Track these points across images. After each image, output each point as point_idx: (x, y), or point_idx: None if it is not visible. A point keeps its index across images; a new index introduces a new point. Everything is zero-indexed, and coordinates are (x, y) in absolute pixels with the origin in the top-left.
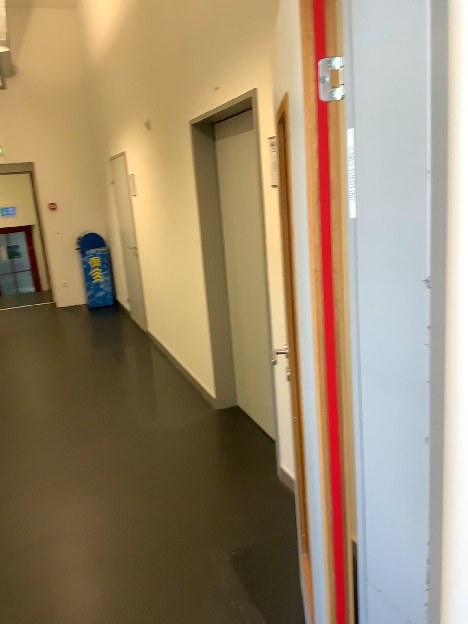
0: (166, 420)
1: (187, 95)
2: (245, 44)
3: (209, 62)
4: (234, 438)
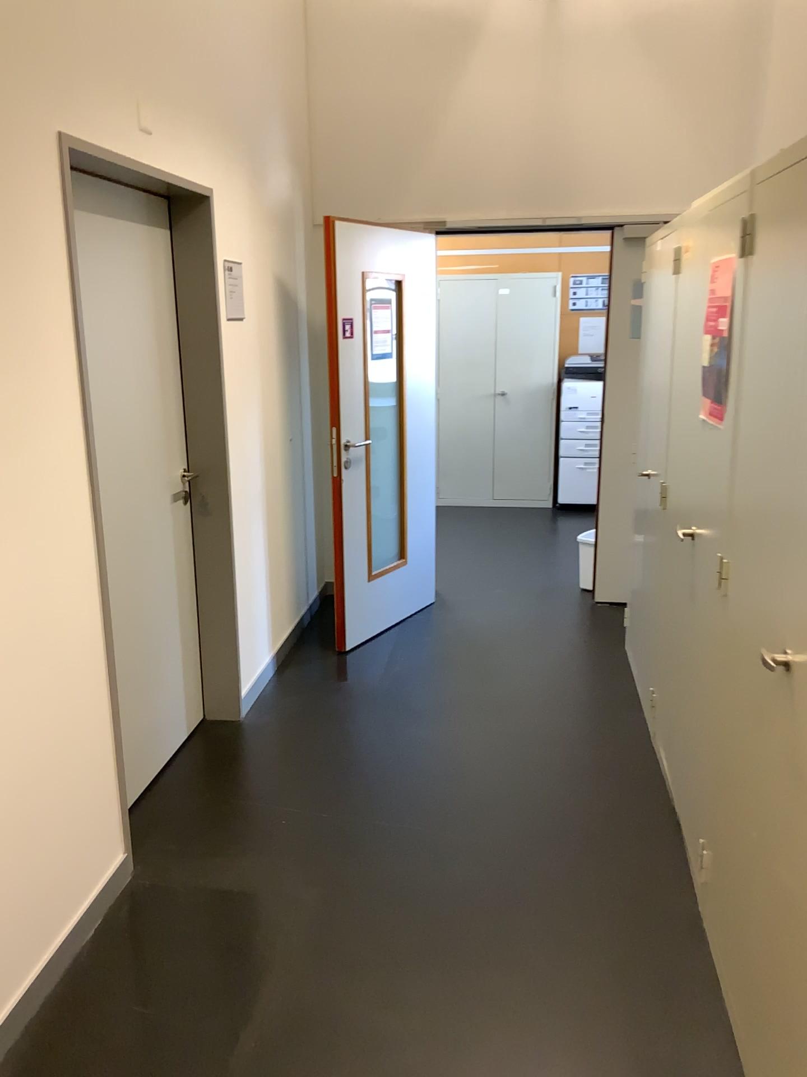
0: (253, 883)
1: (62, 60)
2: (199, 118)
3: (126, 61)
4: (198, 793)
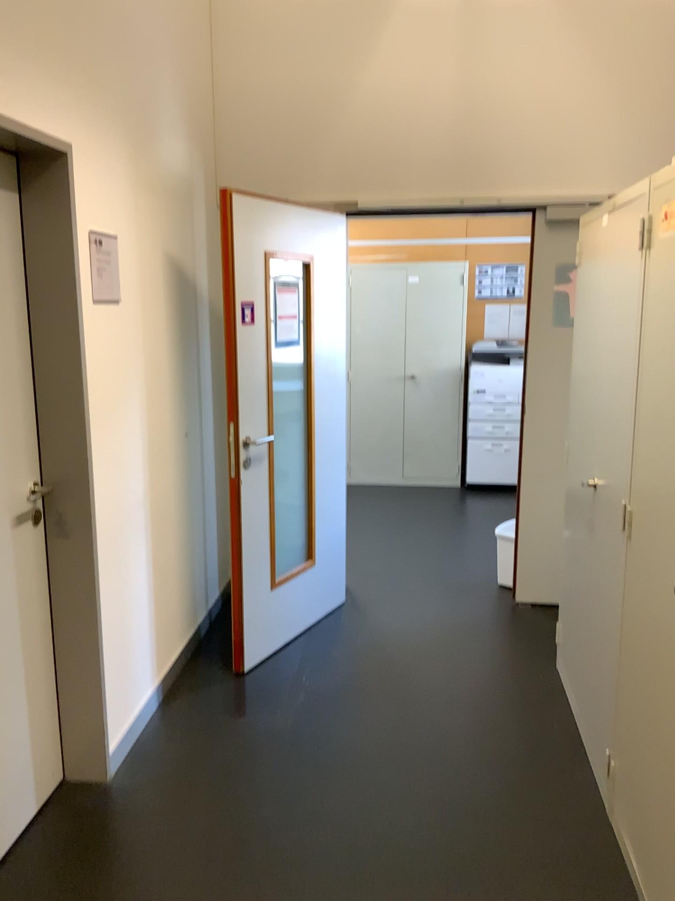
0: None
1: None
2: (50, 53)
3: None
4: None
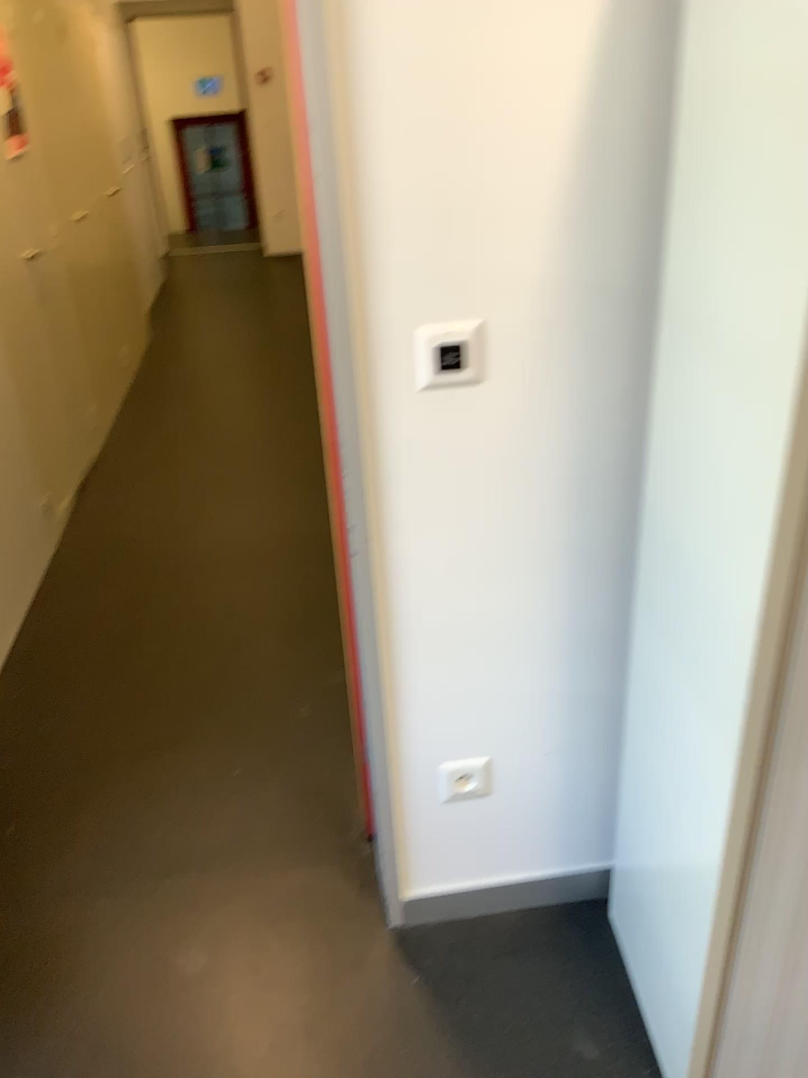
0: None
1: None
2: None
3: None
4: None
